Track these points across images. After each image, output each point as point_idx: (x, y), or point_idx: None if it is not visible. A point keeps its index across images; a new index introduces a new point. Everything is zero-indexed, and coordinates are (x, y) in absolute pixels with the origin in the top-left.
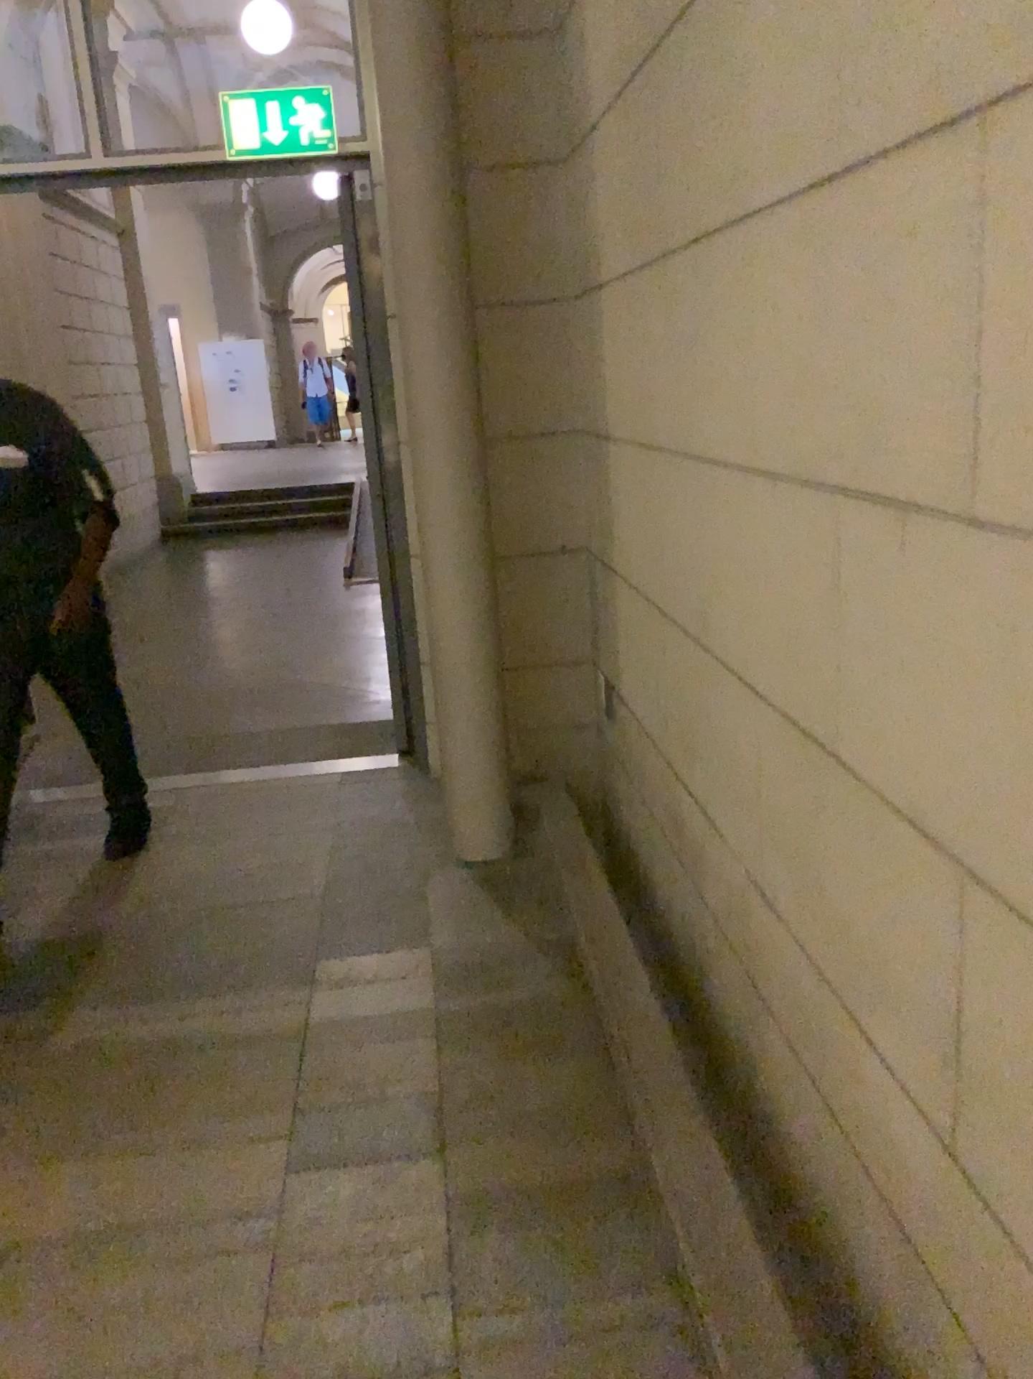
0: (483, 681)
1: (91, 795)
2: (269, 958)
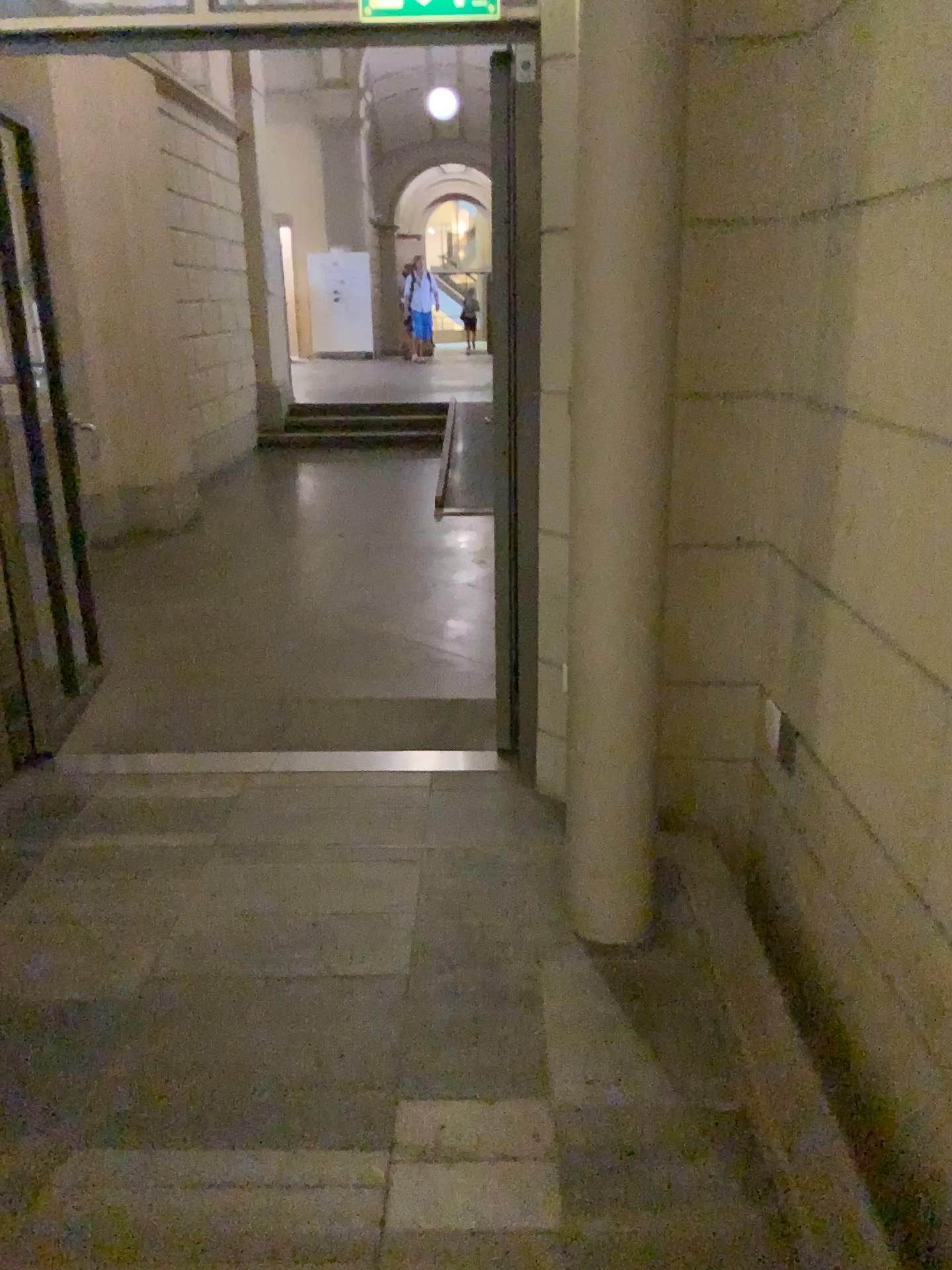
0: (636, 721)
1: (146, 769)
2: (334, 1078)
